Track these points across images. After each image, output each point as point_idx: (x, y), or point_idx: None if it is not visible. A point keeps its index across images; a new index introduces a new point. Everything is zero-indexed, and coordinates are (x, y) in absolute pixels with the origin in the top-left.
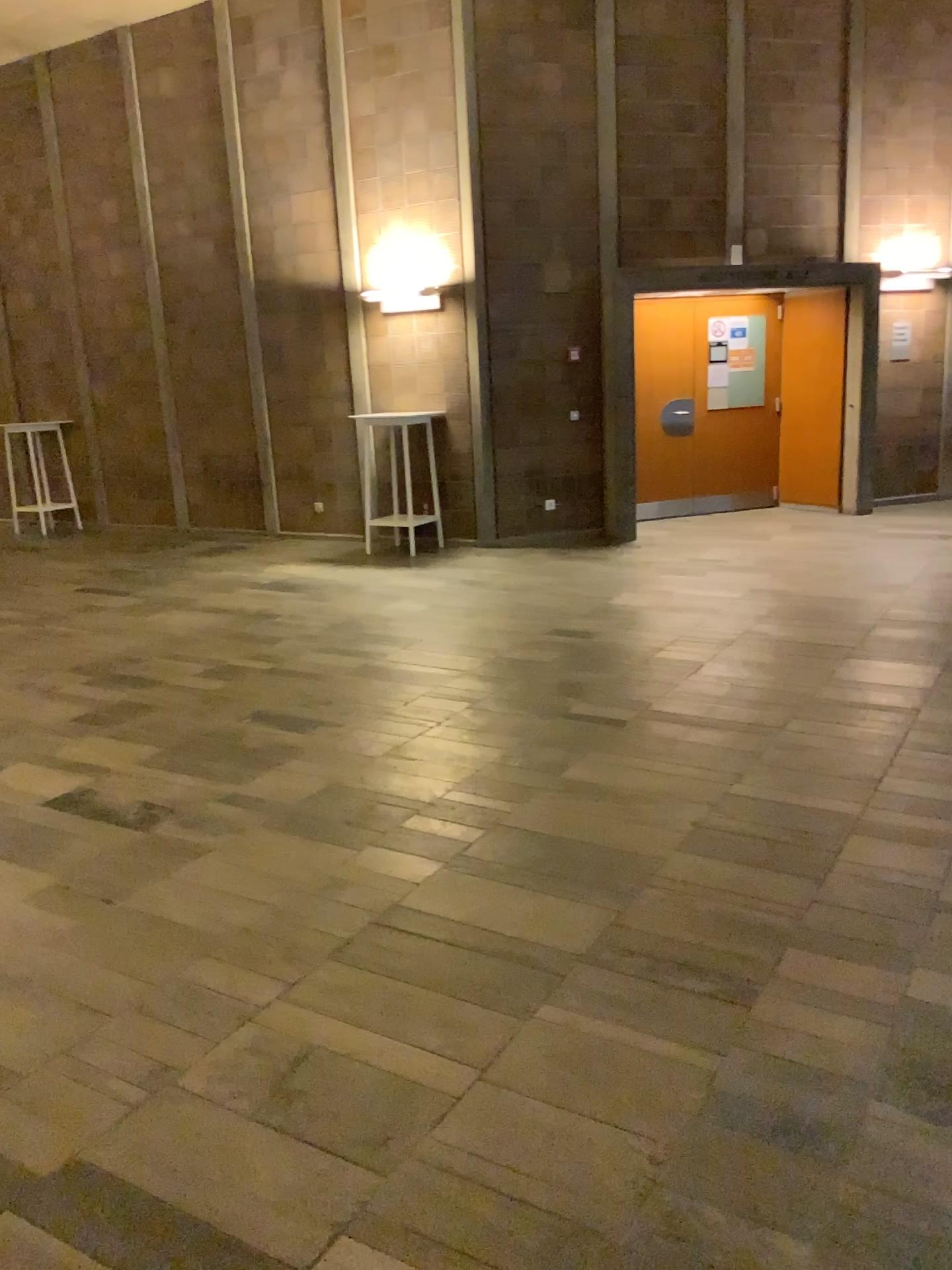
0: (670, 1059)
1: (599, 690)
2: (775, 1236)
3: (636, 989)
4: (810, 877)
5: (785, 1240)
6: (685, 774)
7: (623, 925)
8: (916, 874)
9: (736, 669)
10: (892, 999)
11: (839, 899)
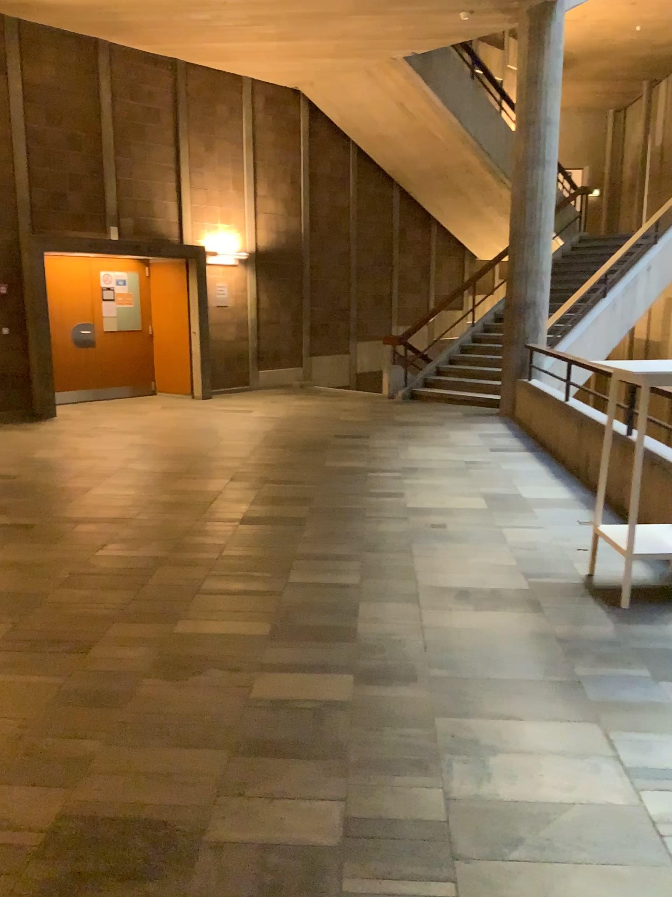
0: (38, 683)
1: (17, 509)
2: (83, 741)
3: (21, 657)
4: (133, 590)
5: (87, 741)
6: (68, 549)
7: (17, 629)
8: (190, 581)
9: (108, 490)
10: (163, 636)
11: (146, 598)
